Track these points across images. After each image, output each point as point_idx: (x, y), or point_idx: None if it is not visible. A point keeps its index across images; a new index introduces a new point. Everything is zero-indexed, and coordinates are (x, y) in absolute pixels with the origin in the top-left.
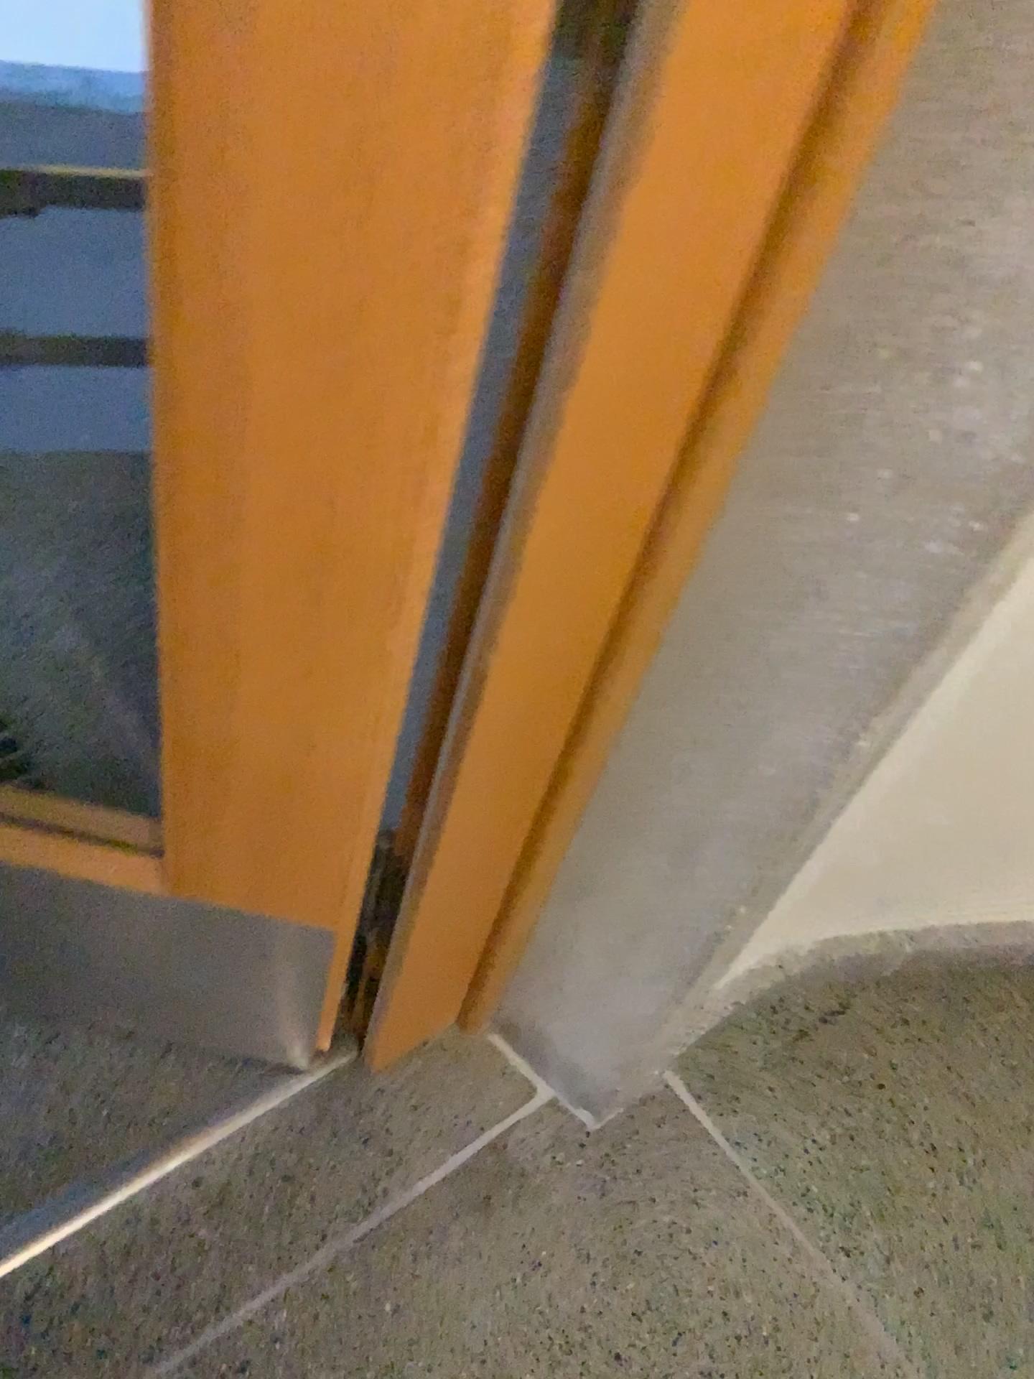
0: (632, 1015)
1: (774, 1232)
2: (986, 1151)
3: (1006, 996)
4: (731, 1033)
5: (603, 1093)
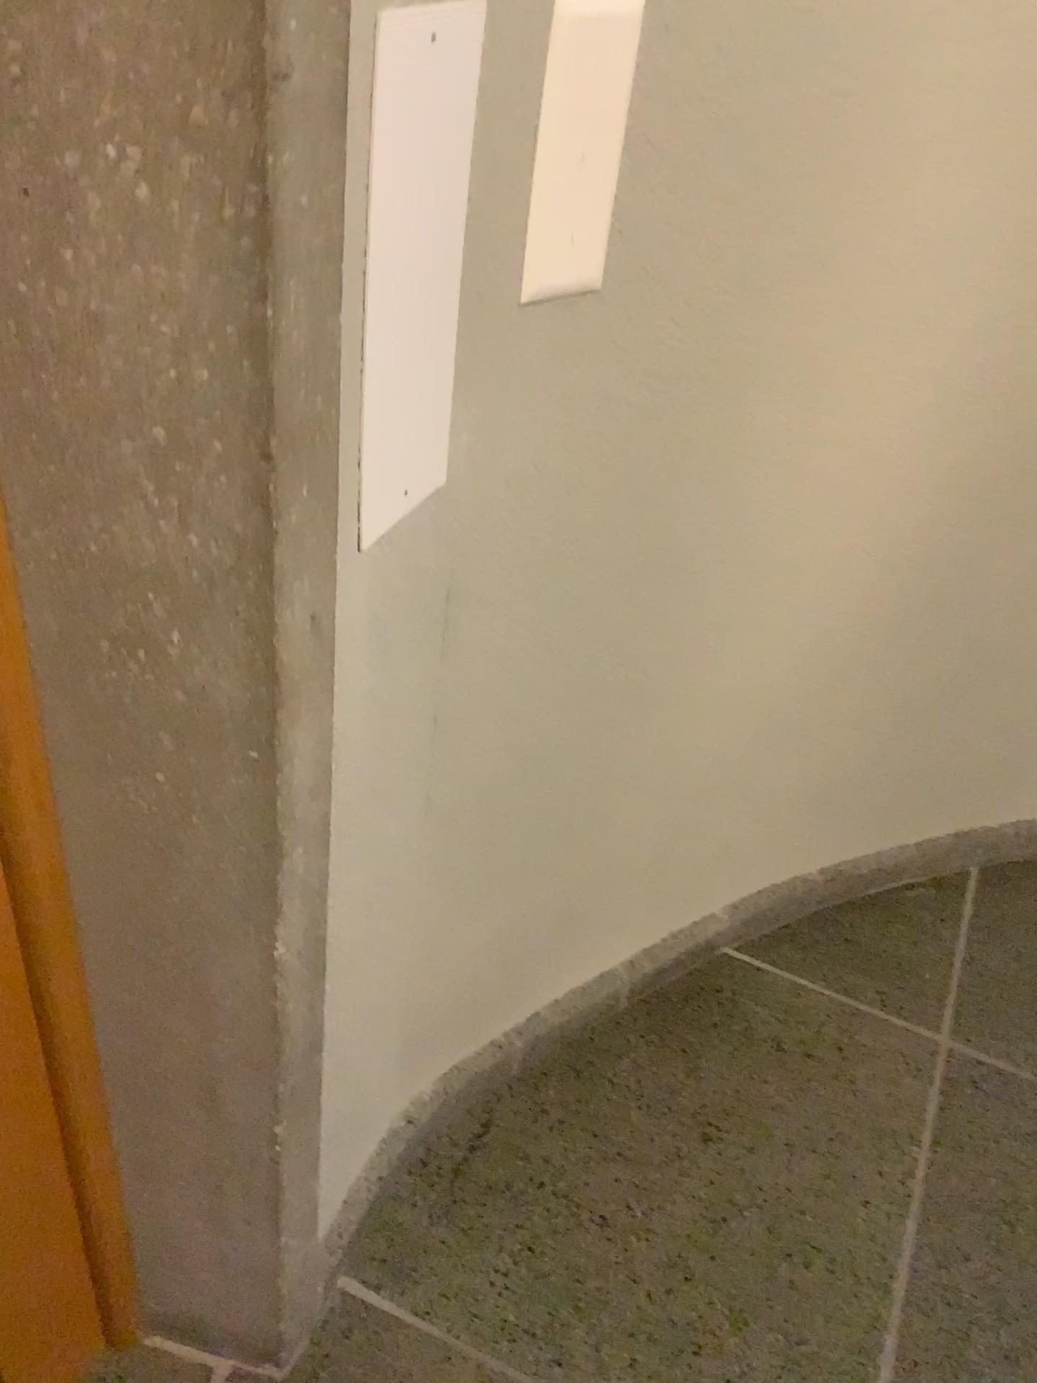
0: (250, 1254)
1: (483, 1382)
2: (651, 1199)
3: (628, 1046)
4: (389, 1205)
5: (271, 1335)
